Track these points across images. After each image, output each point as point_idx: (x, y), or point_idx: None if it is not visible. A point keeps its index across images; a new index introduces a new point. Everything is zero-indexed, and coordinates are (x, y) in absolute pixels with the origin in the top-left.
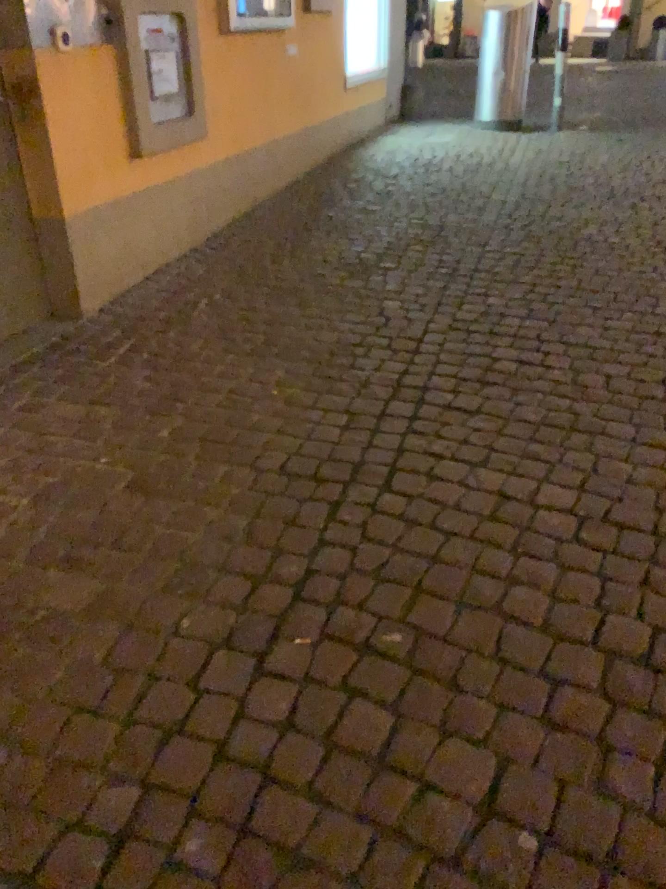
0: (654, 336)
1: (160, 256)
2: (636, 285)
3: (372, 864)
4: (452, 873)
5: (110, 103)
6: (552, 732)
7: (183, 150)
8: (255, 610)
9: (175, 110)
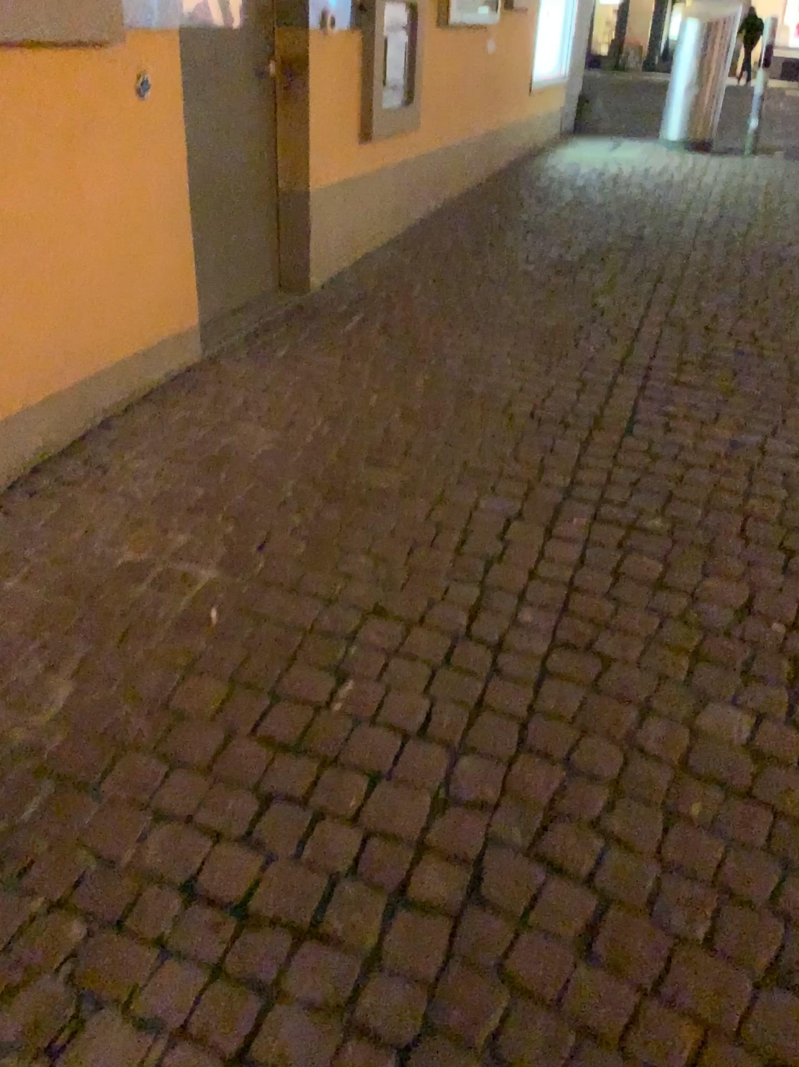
0: None
1: (370, 243)
2: None
3: (671, 631)
4: (730, 637)
5: (356, 86)
6: (794, 576)
7: (401, 140)
8: (543, 500)
9: (401, 99)
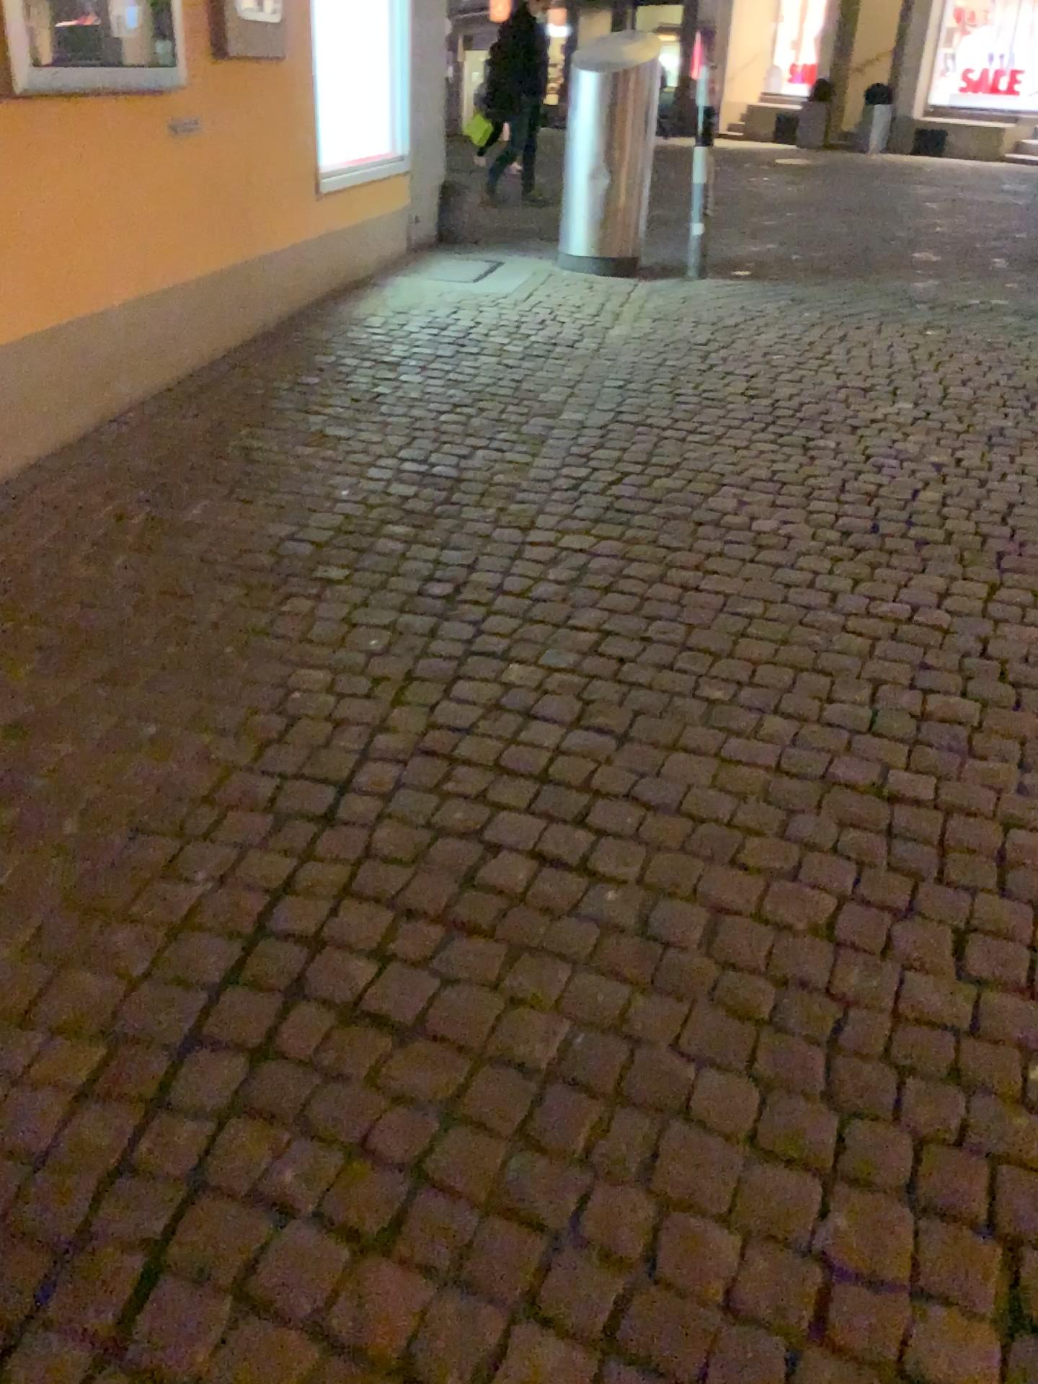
0: (817, 783)
1: None
2: (796, 640)
3: None
4: None
5: None
6: None
7: None
8: None
9: None
